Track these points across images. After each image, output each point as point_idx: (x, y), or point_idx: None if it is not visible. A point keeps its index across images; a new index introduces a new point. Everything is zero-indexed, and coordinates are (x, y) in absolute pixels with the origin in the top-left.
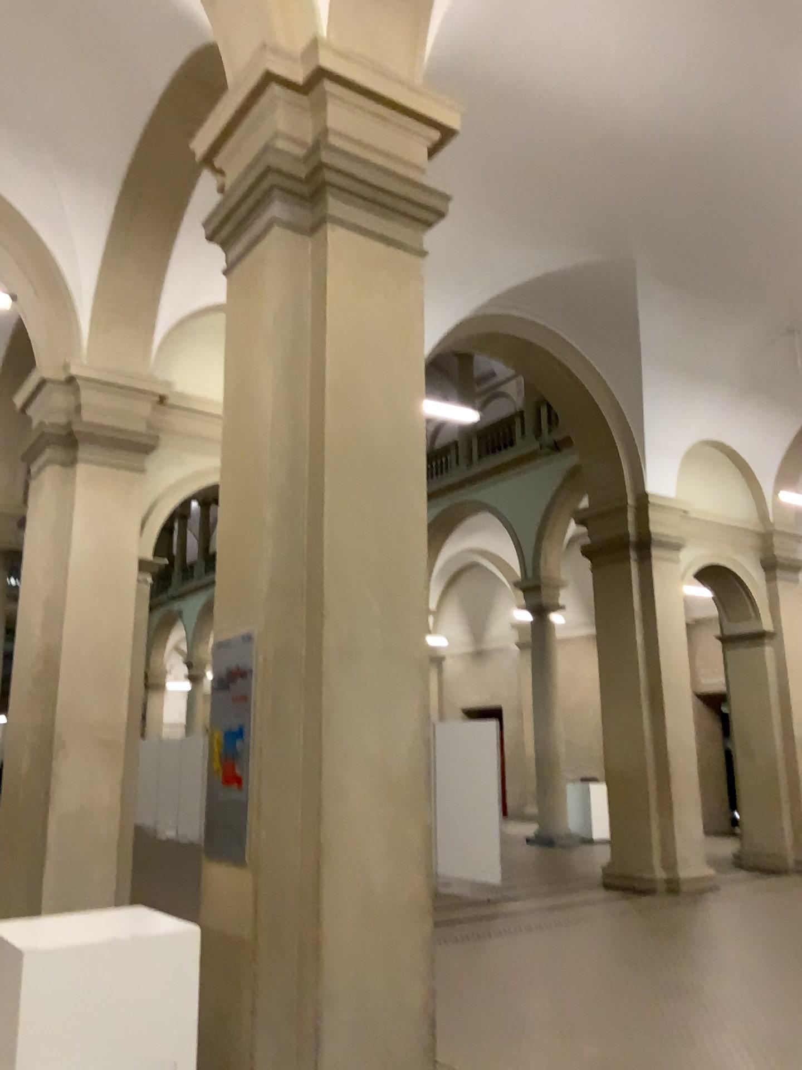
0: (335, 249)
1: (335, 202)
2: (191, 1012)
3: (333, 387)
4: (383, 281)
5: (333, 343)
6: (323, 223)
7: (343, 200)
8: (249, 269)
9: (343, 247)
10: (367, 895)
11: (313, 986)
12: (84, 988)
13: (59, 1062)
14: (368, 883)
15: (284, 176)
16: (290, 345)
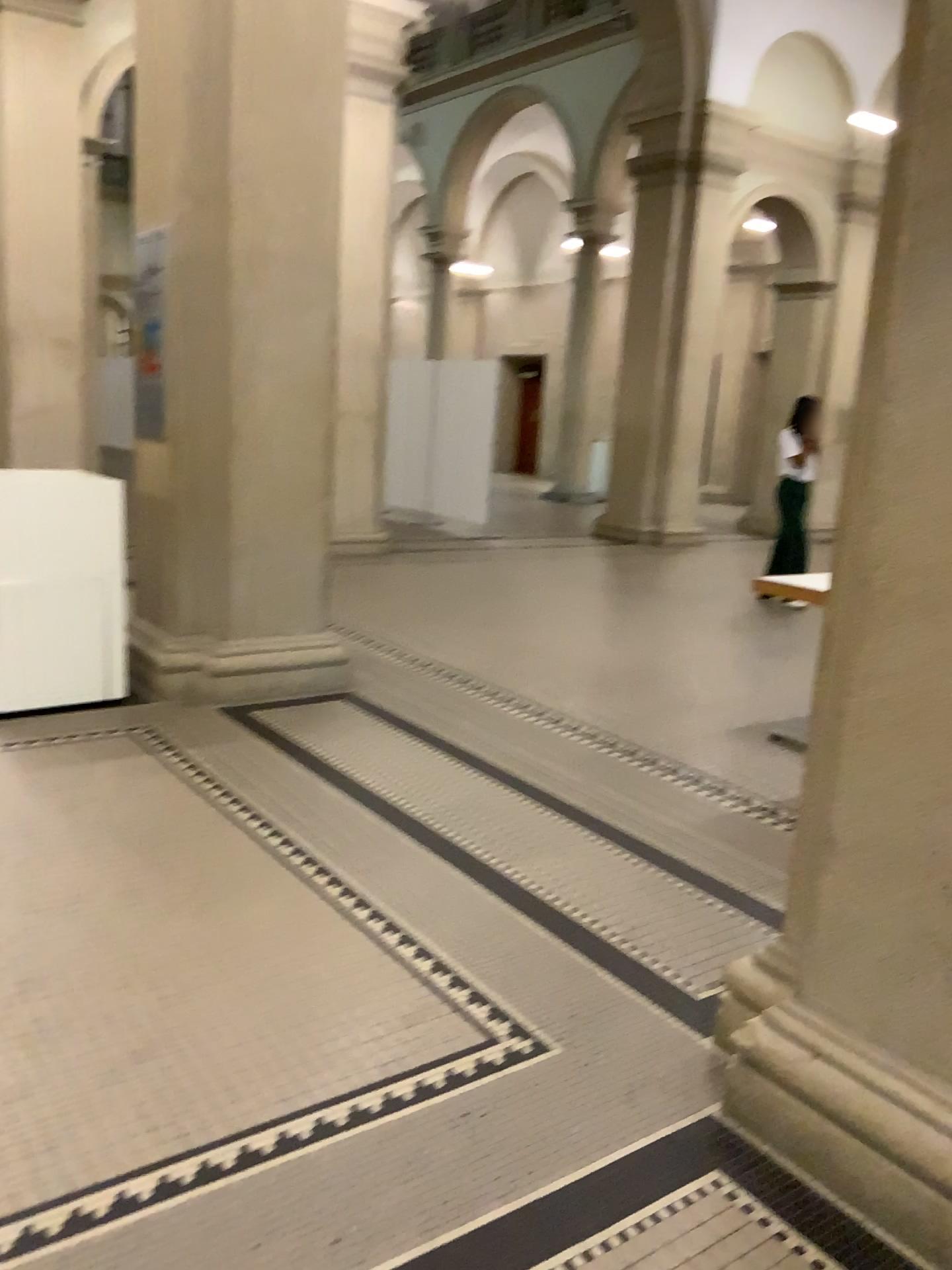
0: None
1: None
2: (117, 545)
3: None
4: None
5: None
6: None
7: None
8: None
9: None
10: (269, 474)
11: (223, 540)
12: (26, 517)
13: (11, 567)
14: (271, 465)
15: None
16: None
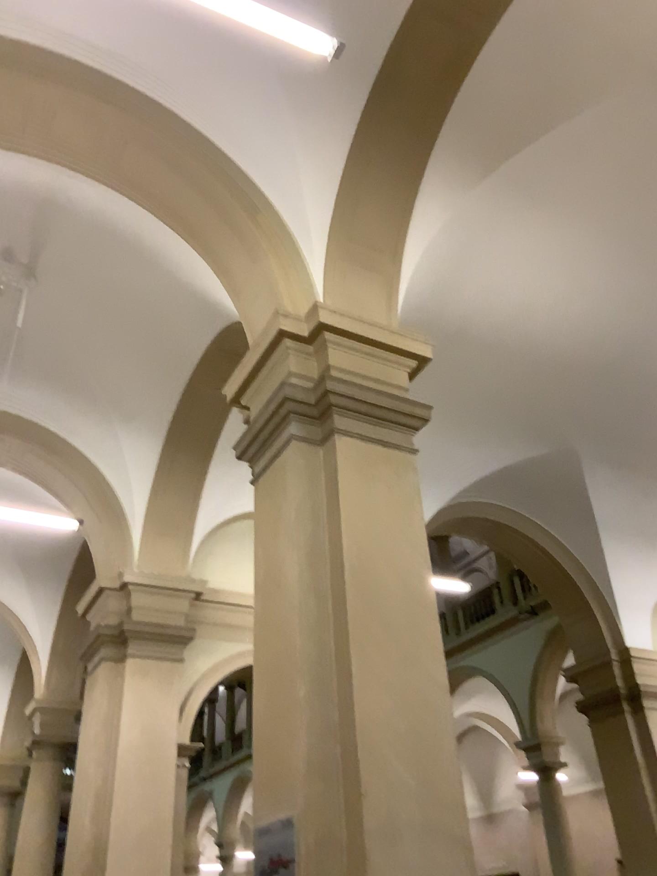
0: (343, 454)
1: (340, 418)
2: None
3: (351, 568)
4: (385, 476)
5: (347, 531)
6: (331, 435)
7: (346, 416)
8: (272, 477)
9: (349, 451)
10: None
11: None
12: None
13: None
14: None
15: (297, 402)
16: (310, 536)
